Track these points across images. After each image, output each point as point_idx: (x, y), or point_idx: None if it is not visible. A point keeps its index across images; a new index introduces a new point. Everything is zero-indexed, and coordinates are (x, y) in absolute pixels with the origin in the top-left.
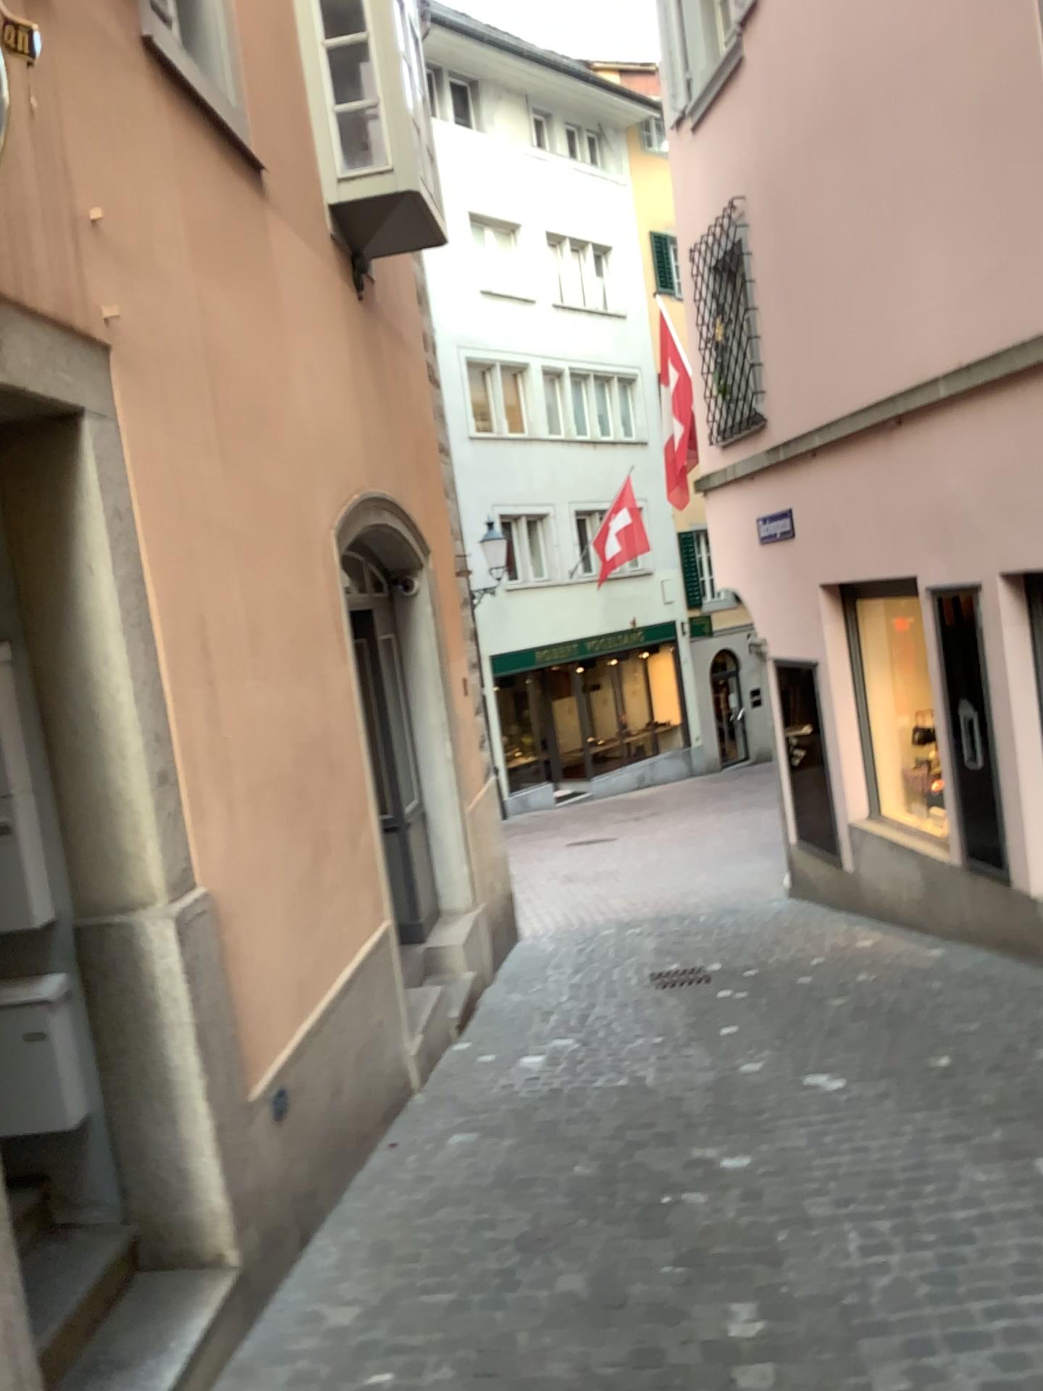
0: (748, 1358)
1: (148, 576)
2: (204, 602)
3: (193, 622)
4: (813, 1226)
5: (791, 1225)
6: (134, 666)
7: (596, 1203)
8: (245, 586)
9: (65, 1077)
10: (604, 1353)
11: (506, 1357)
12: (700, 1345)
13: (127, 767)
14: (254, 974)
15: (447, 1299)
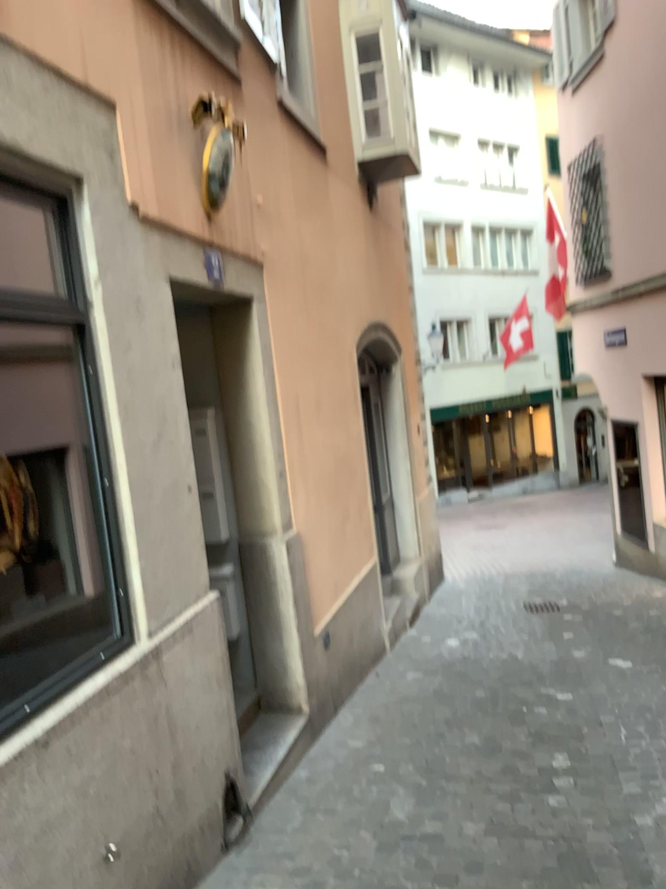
0: (560, 773)
1: (277, 376)
2: (298, 387)
3: (294, 398)
4: (601, 725)
5: (589, 724)
6: (270, 420)
7: (486, 707)
8: (315, 378)
9: (230, 615)
10: (488, 765)
11: (439, 763)
12: (536, 766)
13: (266, 469)
14: (316, 576)
15: (409, 740)
